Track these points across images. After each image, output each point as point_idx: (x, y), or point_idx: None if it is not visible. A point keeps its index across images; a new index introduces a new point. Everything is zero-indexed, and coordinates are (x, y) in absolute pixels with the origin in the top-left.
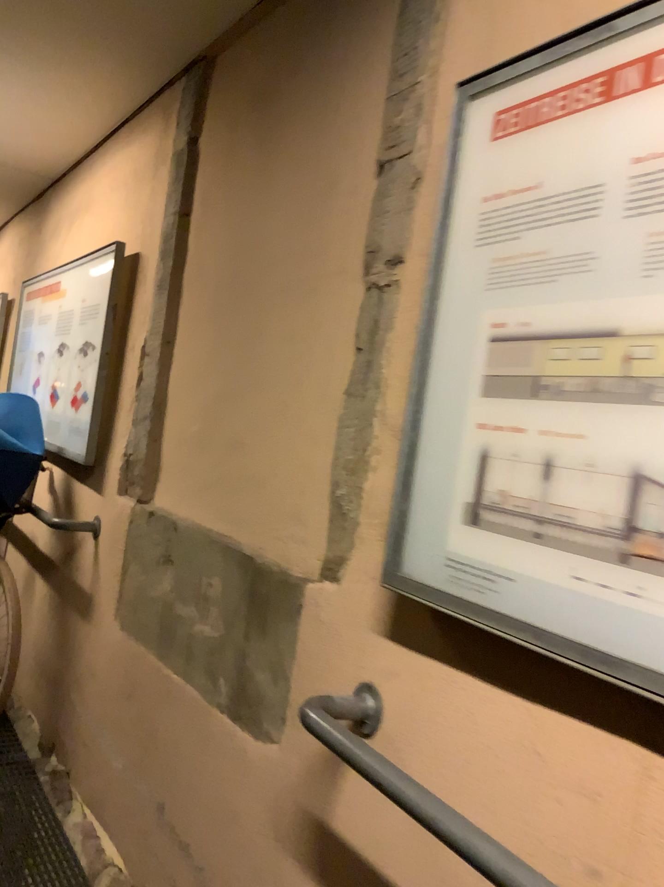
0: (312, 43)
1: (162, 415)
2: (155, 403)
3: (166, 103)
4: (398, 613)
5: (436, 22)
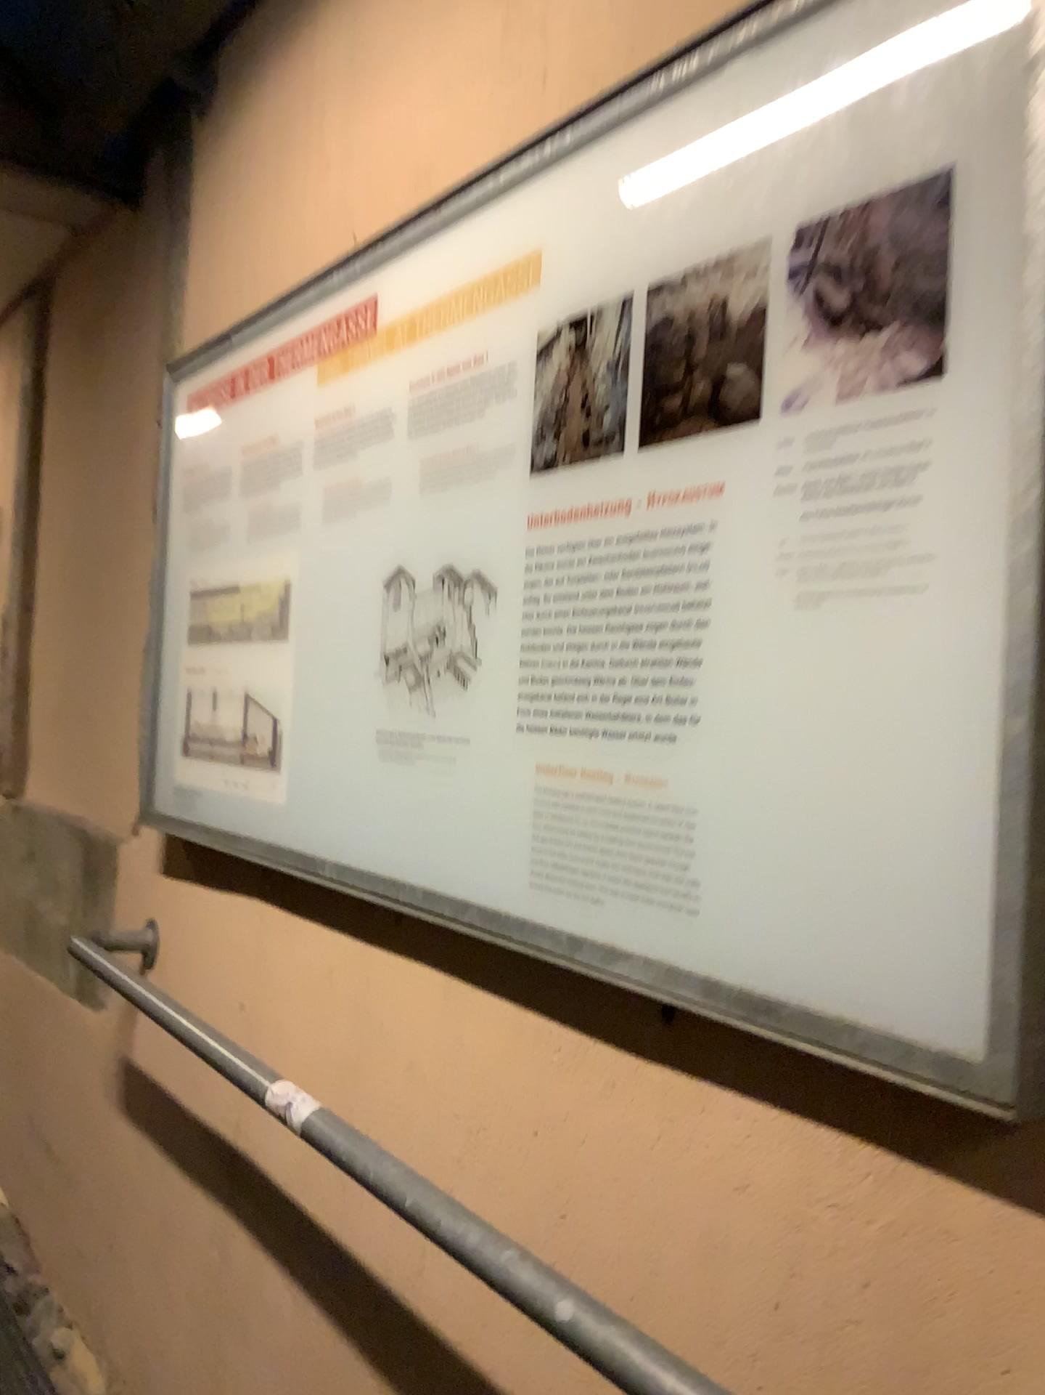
0: (122, 280)
1: (27, 693)
2: (20, 680)
3: (11, 326)
4: (165, 848)
5: (189, 287)
